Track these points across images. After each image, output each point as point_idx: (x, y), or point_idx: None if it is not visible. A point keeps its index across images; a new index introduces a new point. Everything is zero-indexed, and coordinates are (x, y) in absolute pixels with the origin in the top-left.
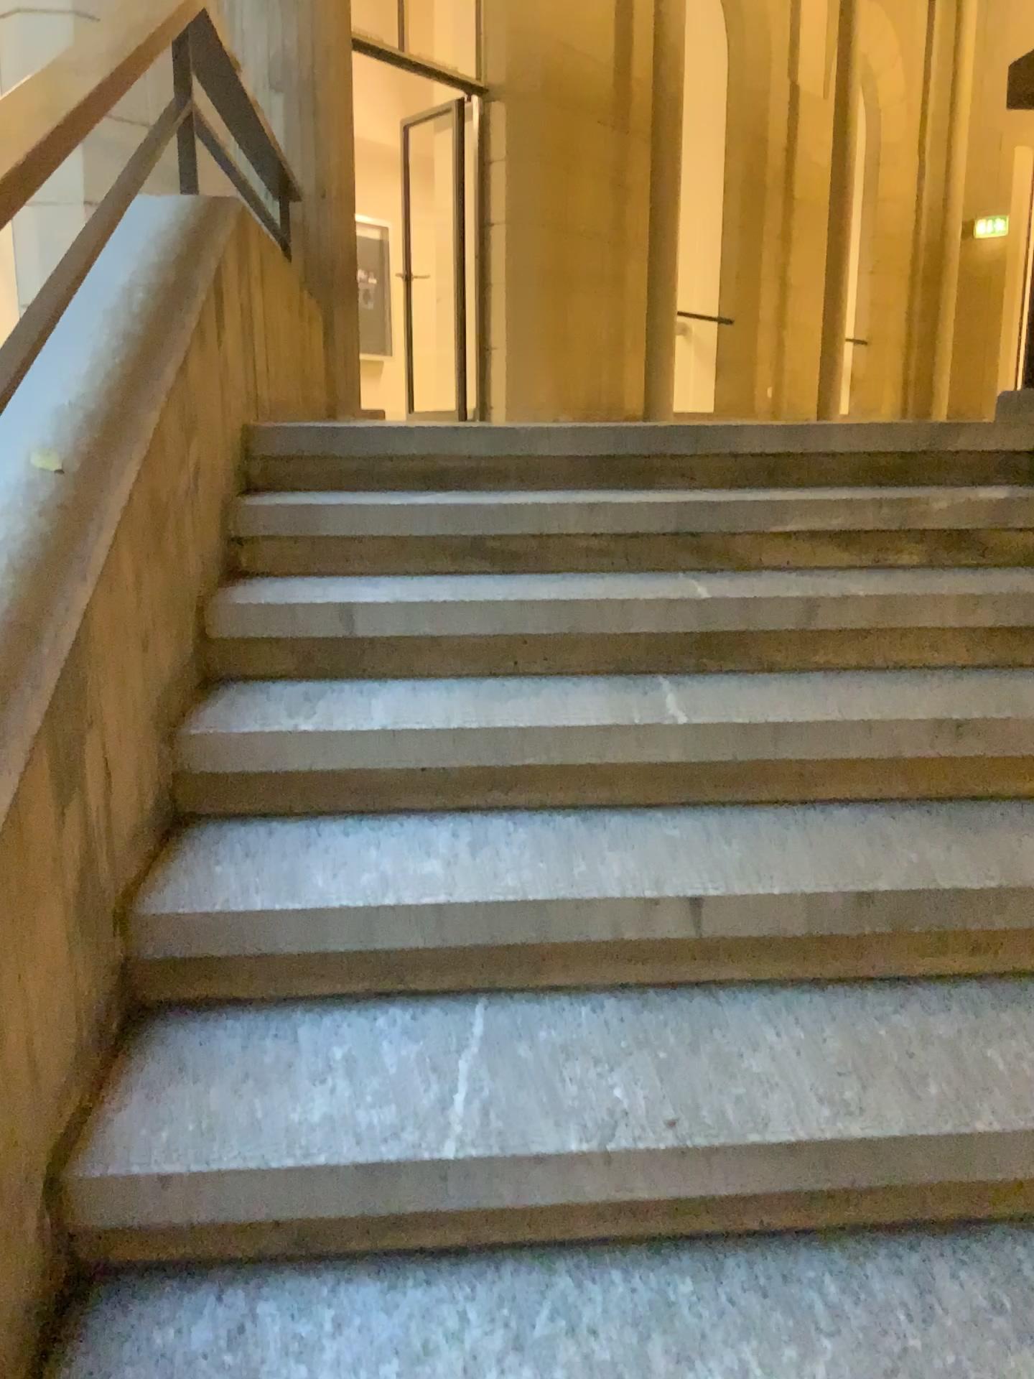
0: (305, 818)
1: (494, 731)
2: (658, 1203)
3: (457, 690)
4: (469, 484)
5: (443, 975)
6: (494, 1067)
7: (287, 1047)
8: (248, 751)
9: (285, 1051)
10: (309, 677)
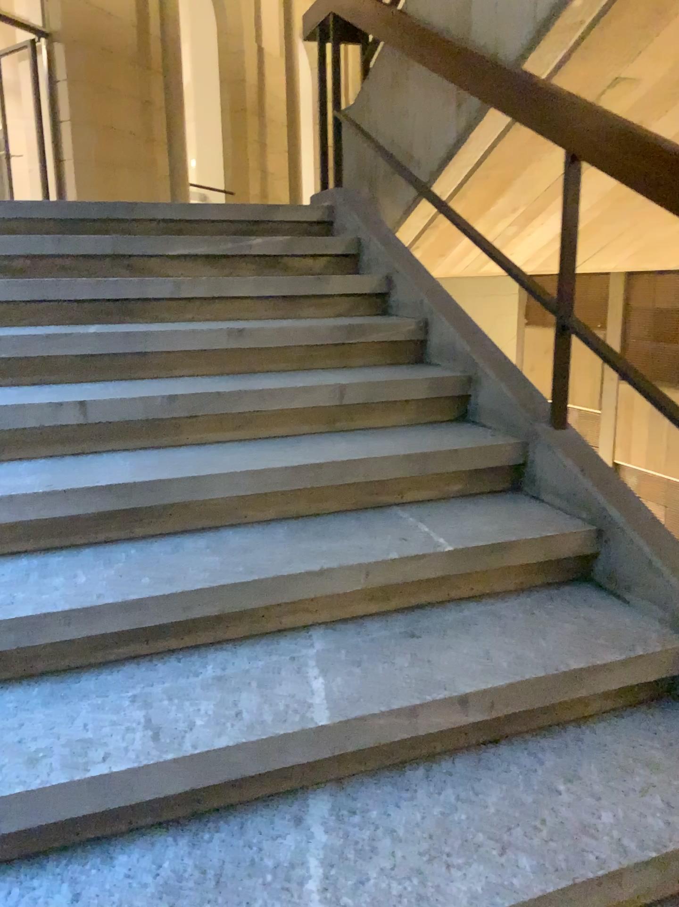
0: None
1: None
2: (45, 520)
3: None
4: None
5: None
6: None
7: None
8: None
9: None
10: None
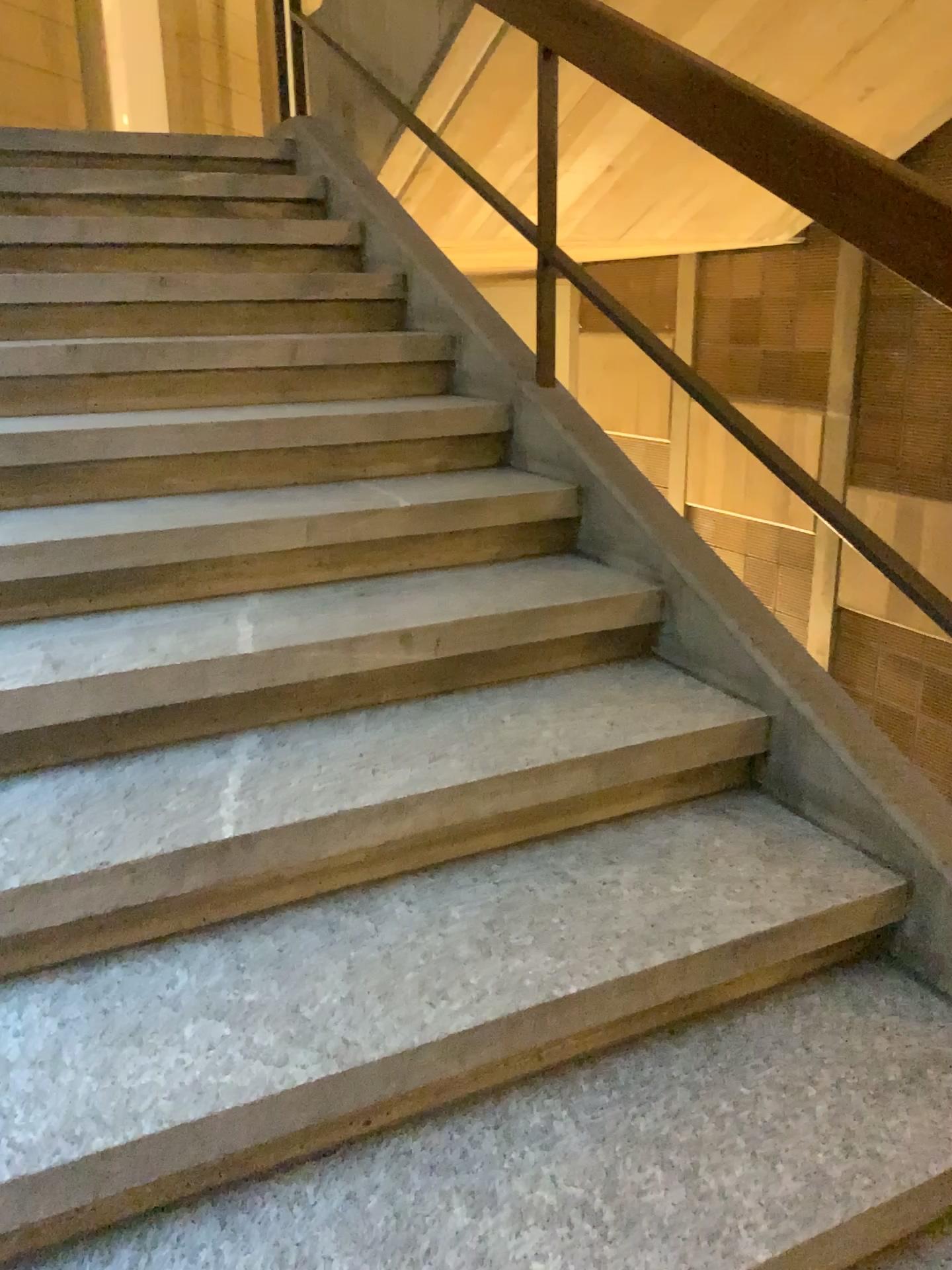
0: None
1: None
2: None
3: None
4: None
5: None
6: None
7: None
8: None
9: None
10: None
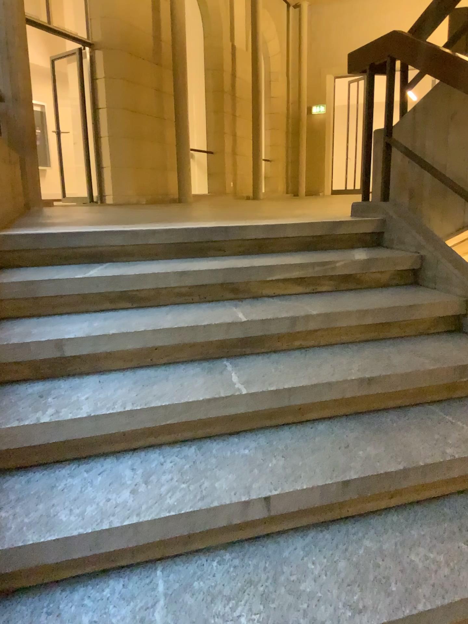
0: (48, 466)
1: (148, 407)
2: None
3: (123, 380)
4: (114, 260)
5: (137, 555)
6: (173, 613)
7: (55, 619)
8: (13, 436)
9: (54, 623)
10: (41, 381)
